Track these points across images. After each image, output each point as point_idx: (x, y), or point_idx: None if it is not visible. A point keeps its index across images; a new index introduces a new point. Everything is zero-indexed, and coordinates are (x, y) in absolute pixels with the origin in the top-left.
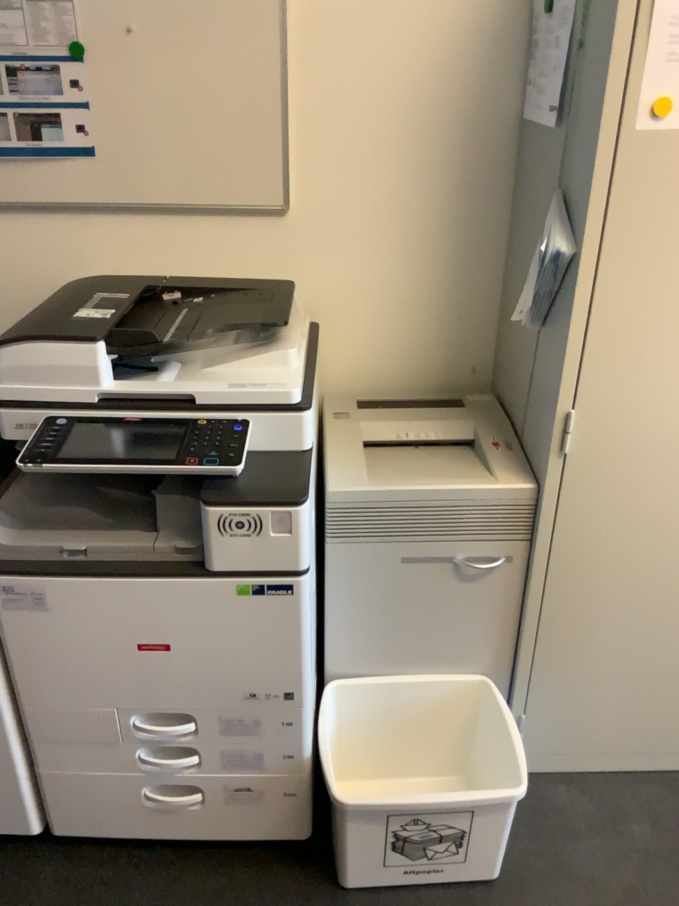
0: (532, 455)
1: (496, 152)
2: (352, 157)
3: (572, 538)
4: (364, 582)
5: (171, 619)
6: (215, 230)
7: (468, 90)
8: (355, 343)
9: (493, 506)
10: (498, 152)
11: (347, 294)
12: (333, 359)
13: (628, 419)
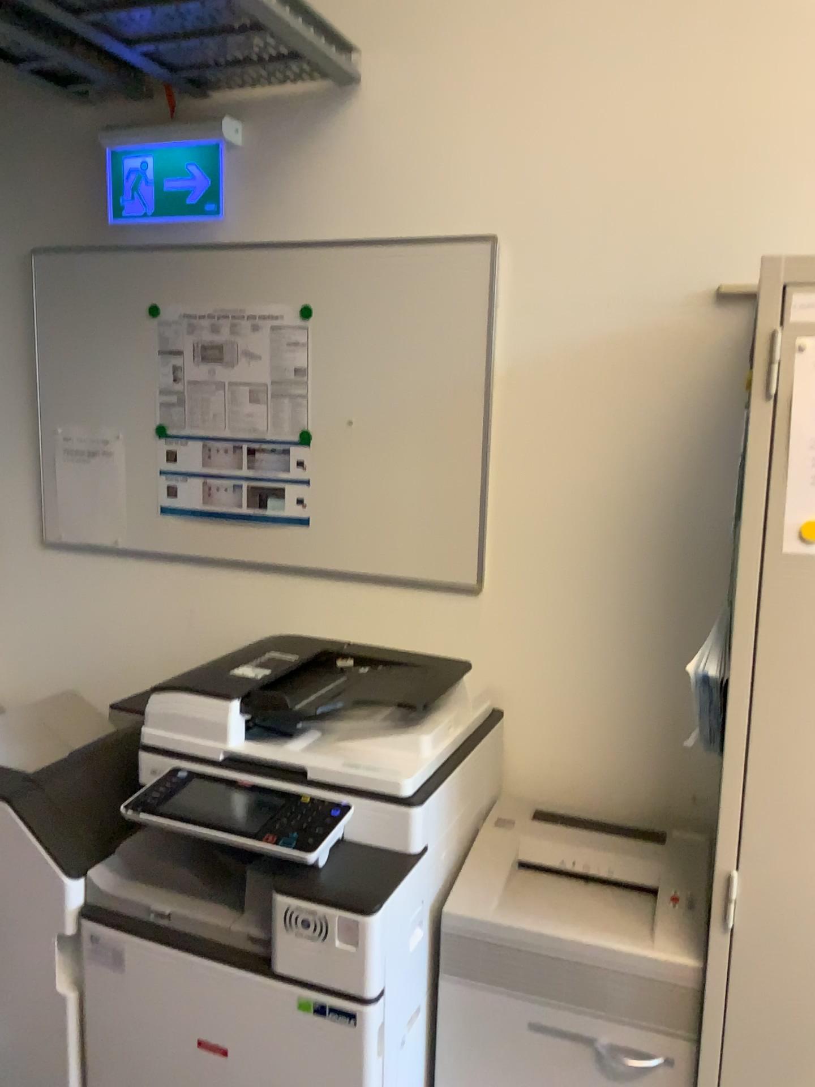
0: (706, 922)
1: (714, 550)
2: (552, 543)
3: (753, 1054)
4: (484, 1042)
5: (235, 1020)
6: (410, 603)
7: (678, 485)
8: (549, 742)
9: (646, 979)
10: (716, 549)
11: (543, 686)
12: (522, 756)
13: (810, 897)
